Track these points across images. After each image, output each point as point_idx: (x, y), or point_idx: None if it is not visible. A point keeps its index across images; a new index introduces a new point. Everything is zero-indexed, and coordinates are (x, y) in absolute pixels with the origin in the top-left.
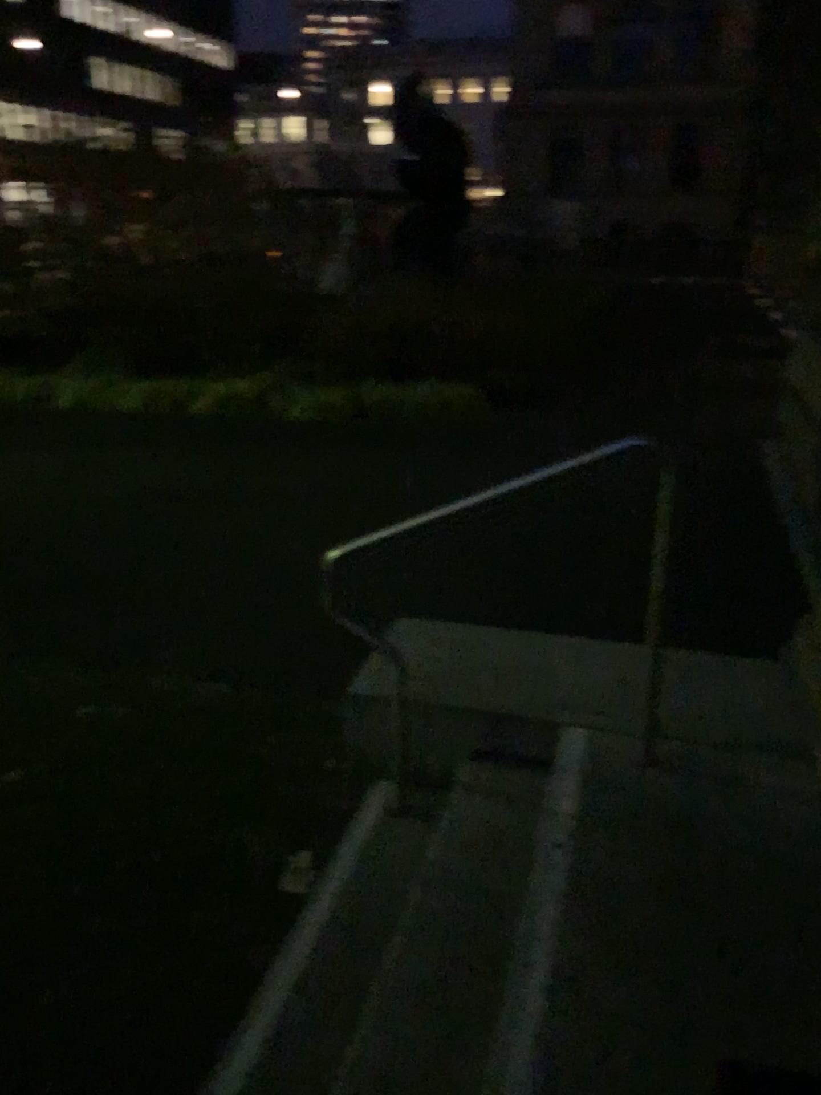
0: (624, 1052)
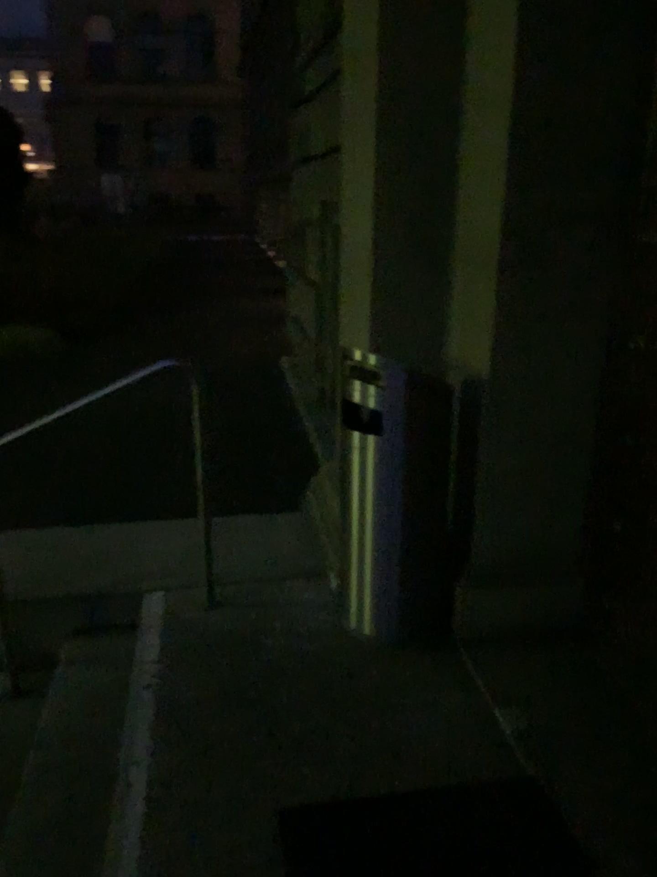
0: (212, 827)
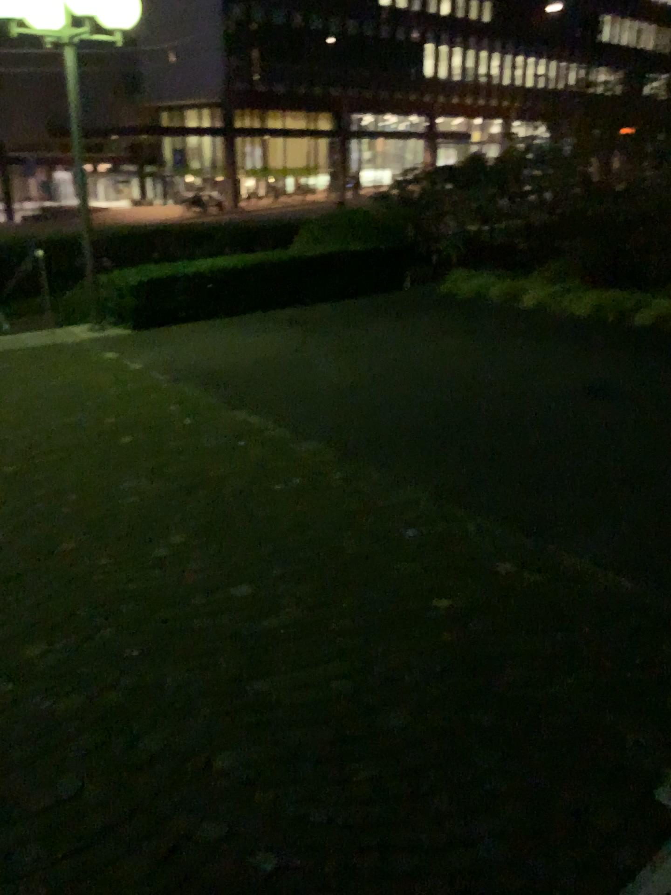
0: None
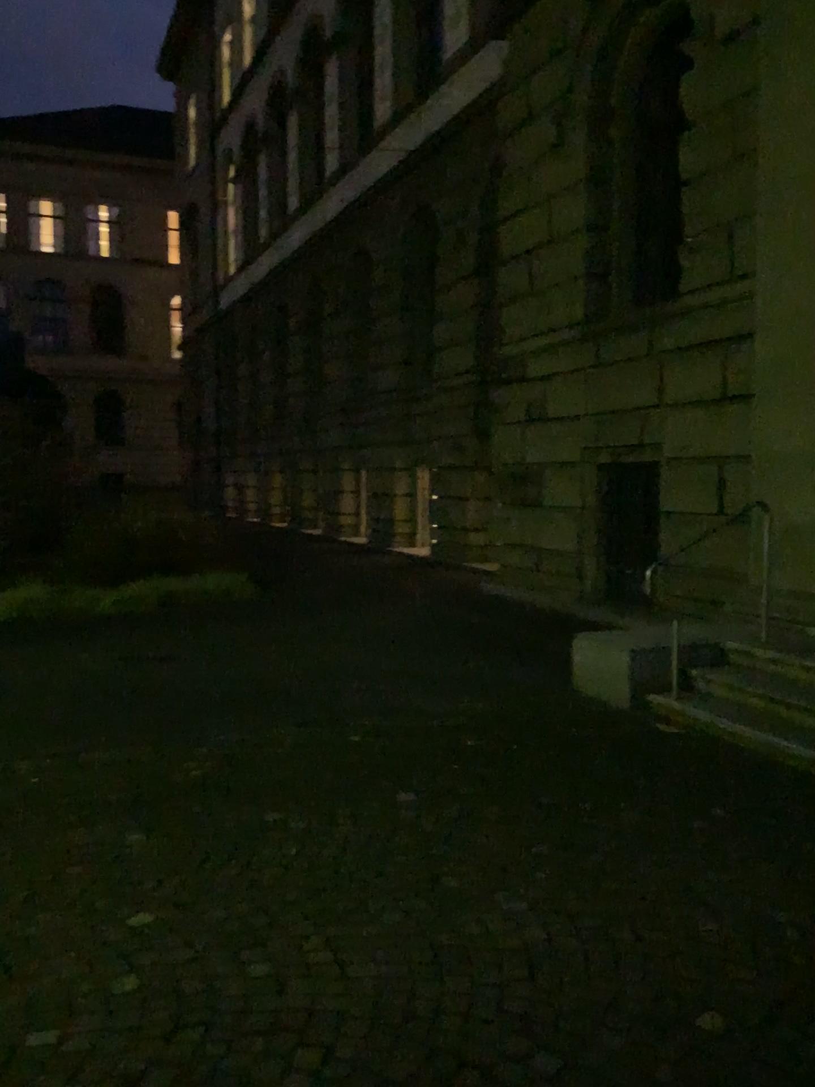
0: None
